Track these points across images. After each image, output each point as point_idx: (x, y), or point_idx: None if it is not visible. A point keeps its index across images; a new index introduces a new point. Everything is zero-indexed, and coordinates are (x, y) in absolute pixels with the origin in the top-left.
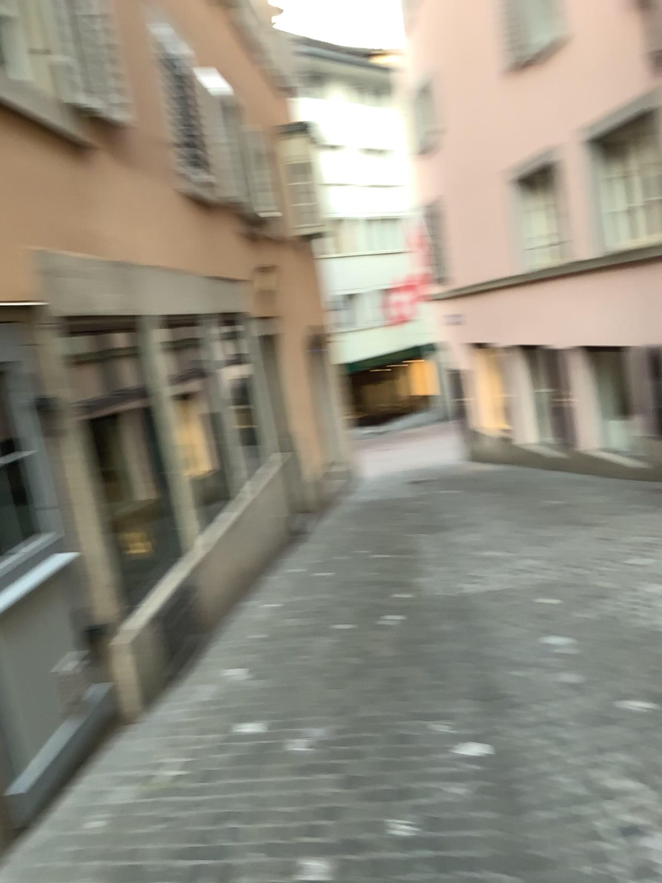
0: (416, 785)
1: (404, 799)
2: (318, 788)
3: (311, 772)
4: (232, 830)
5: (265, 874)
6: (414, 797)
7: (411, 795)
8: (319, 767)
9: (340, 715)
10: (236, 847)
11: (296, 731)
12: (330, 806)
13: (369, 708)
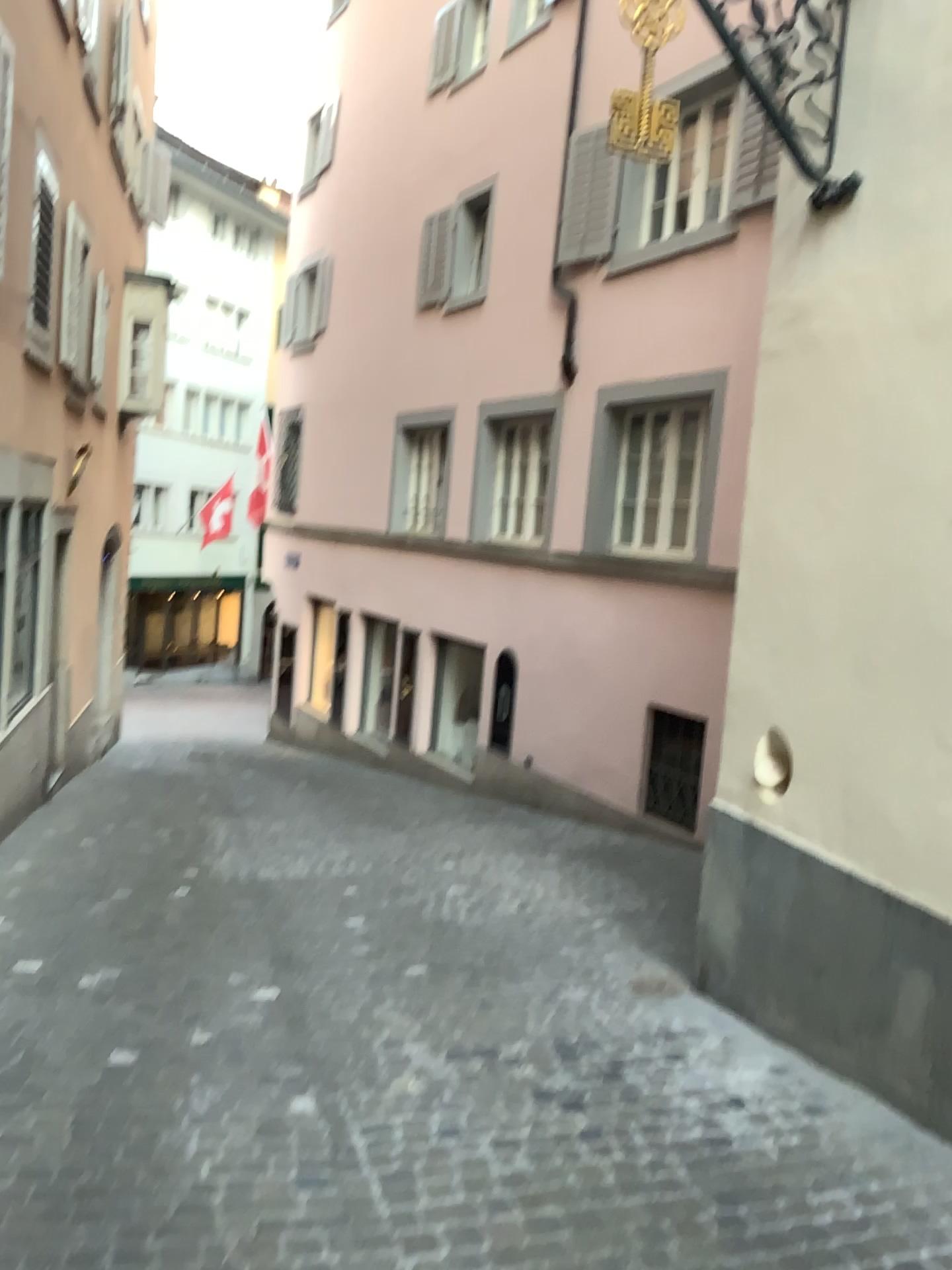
0: (215, 1011)
1: (204, 1019)
2: (120, 1008)
3: (110, 998)
4: (36, 1032)
5: (77, 1058)
6: (213, 1018)
7: (210, 1017)
8: (118, 995)
9: (134, 960)
10: (42, 1042)
11: (89, 969)
12: (133, 1020)
13: (165, 957)
